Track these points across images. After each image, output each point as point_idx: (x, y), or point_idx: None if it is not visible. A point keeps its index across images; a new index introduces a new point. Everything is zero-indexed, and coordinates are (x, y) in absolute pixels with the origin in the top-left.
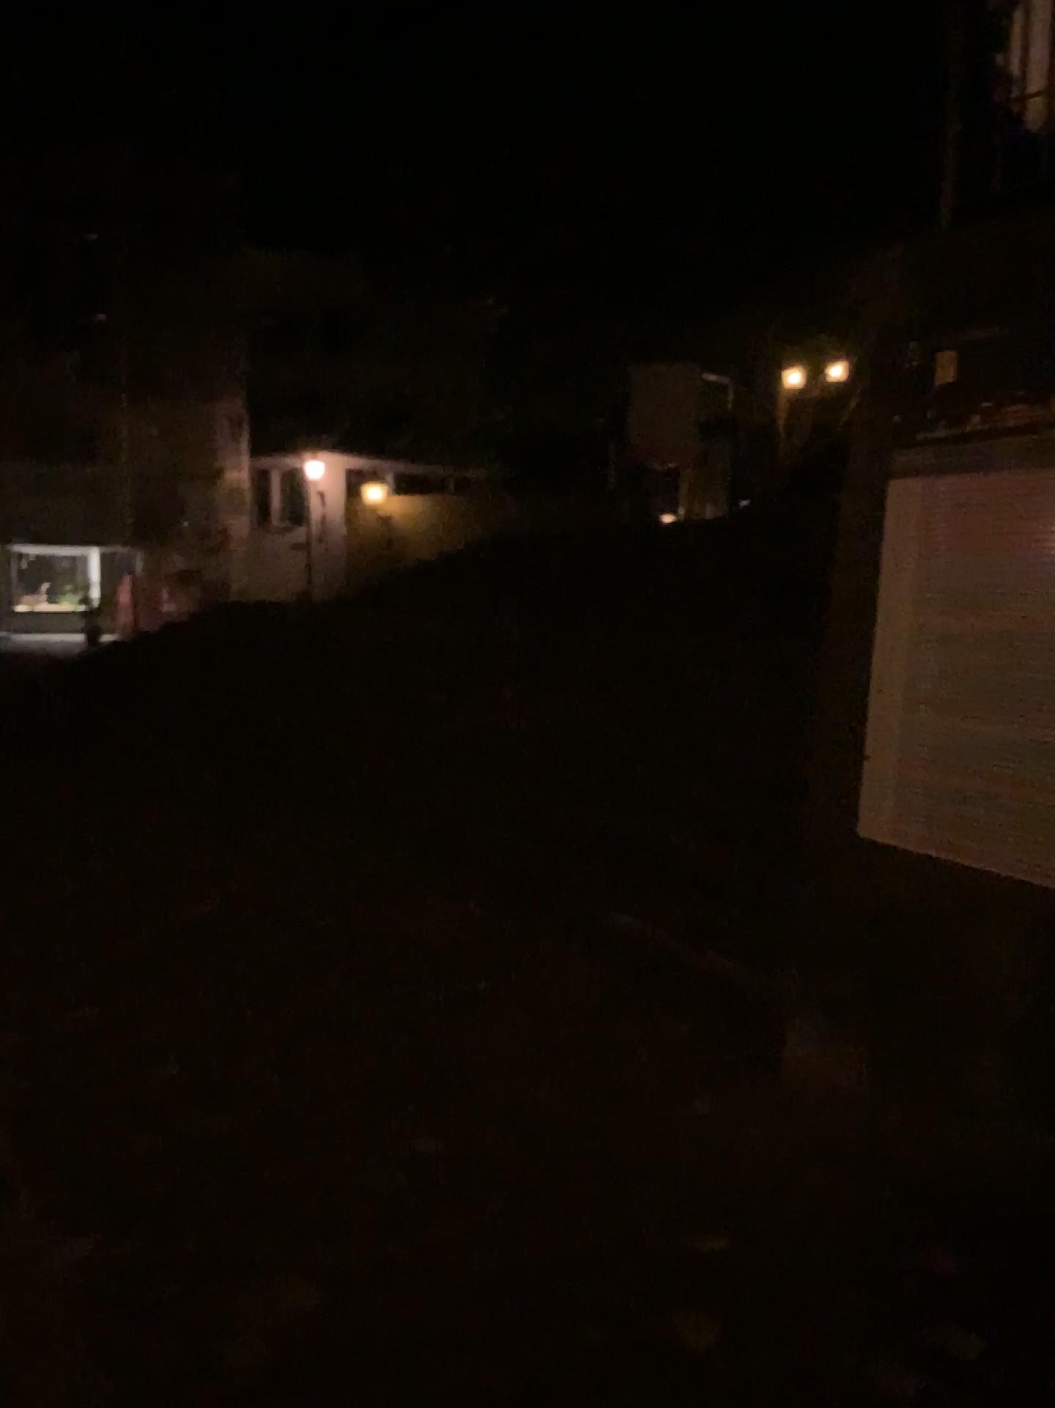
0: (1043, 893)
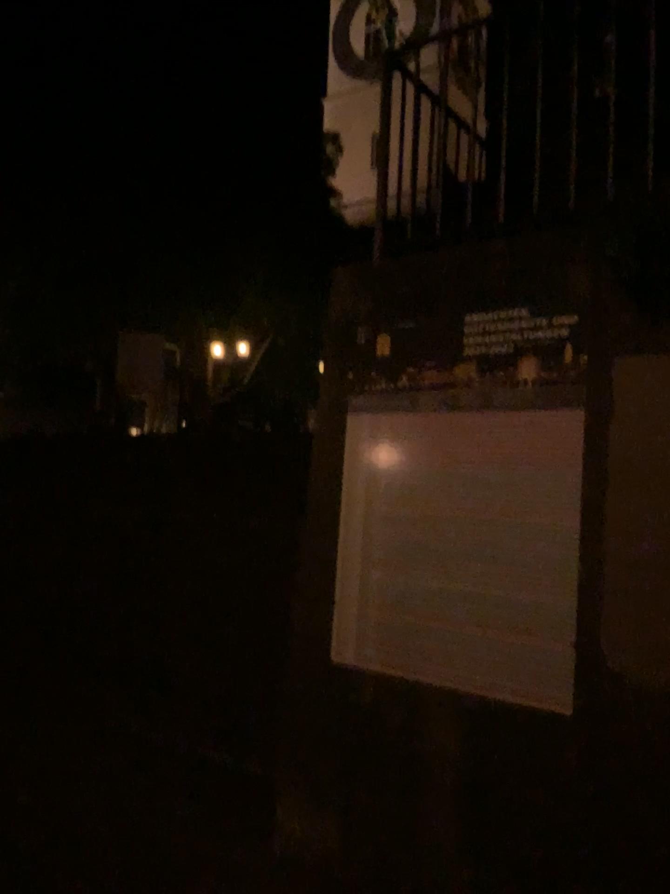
0: (465, 699)
